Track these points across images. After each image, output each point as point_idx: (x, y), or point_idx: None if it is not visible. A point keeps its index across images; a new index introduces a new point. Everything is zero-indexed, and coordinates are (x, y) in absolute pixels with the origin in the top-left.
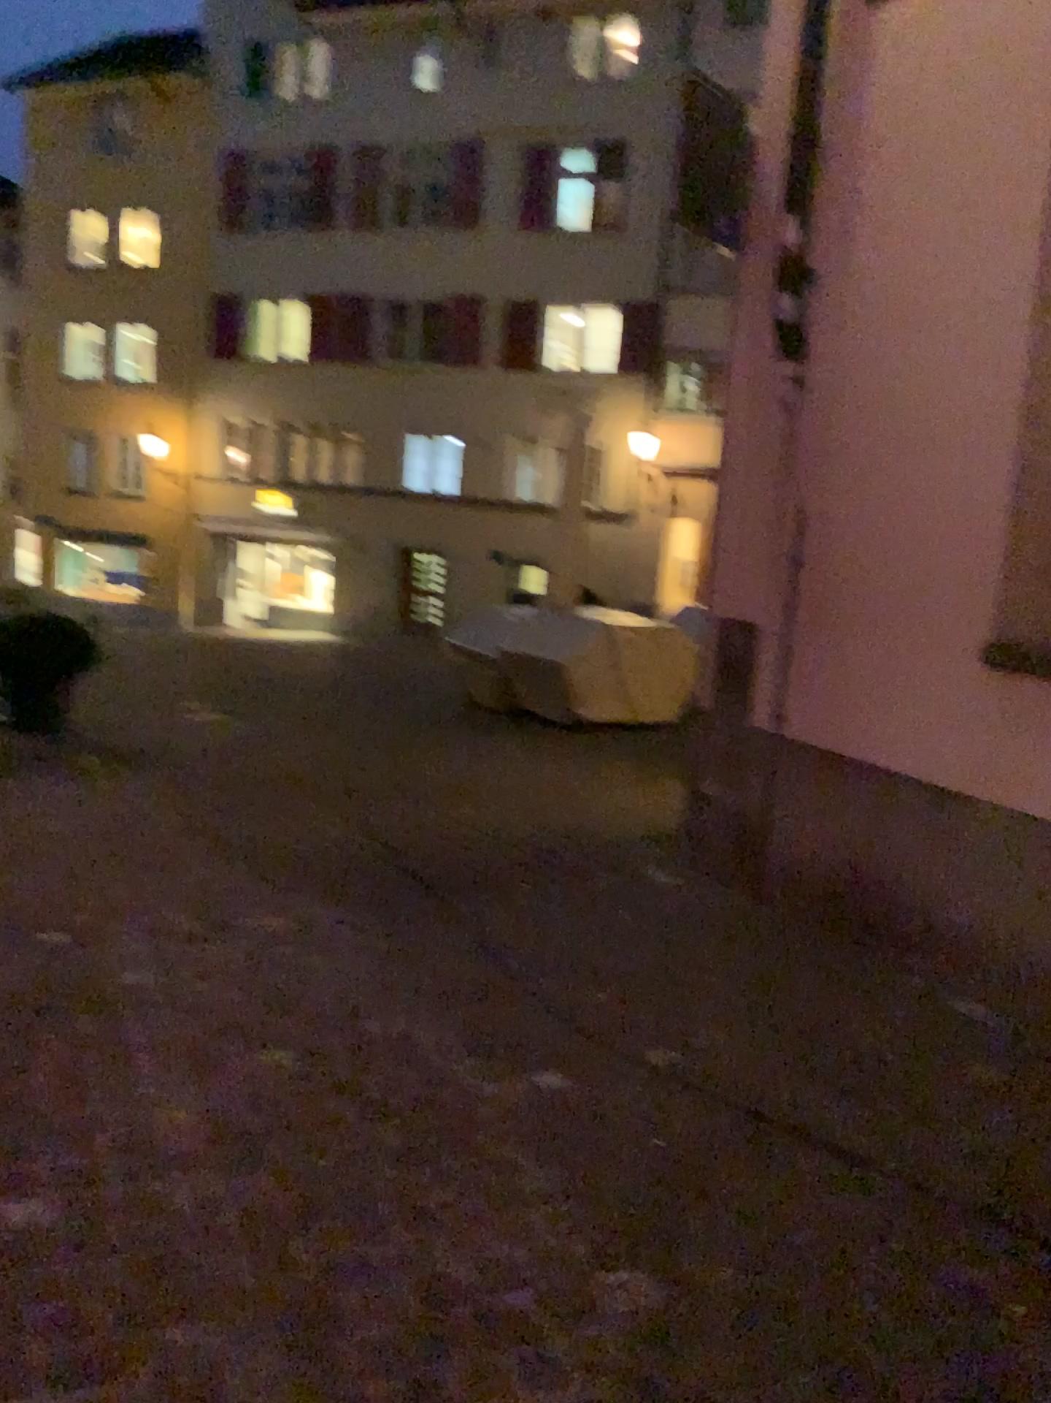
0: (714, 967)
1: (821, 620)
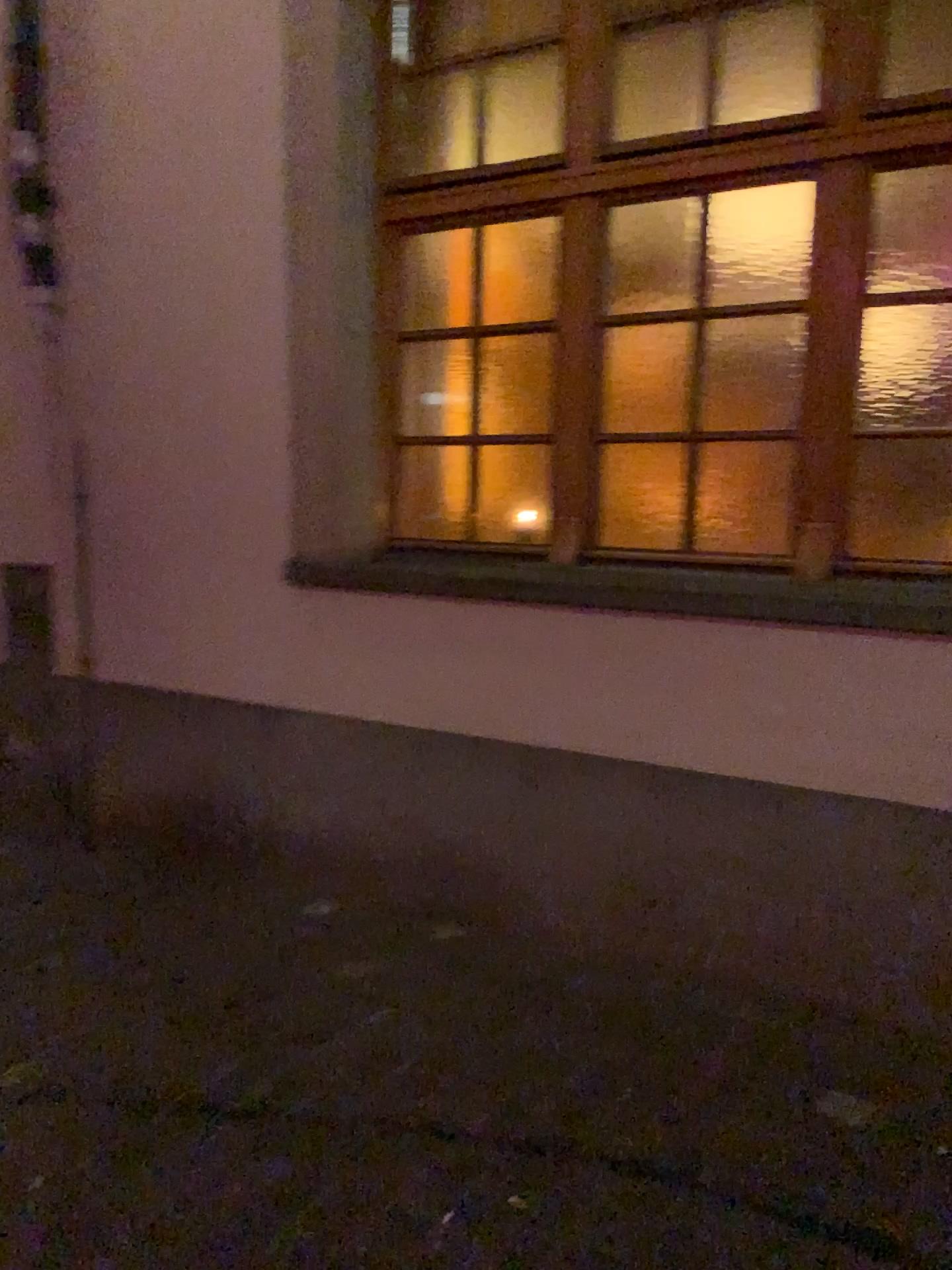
0: (60, 948)
1: (119, 559)
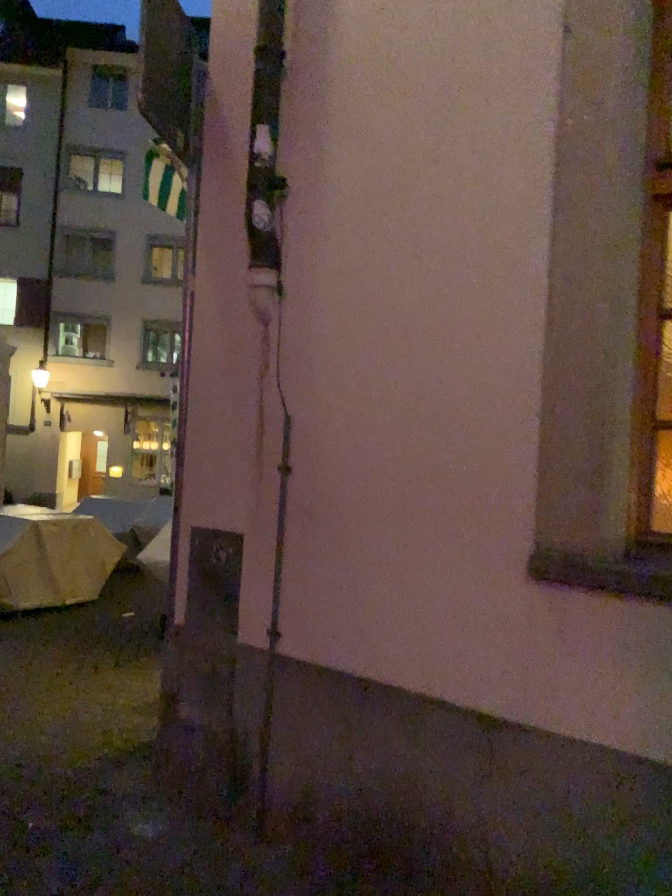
0: None
1: (319, 533)
